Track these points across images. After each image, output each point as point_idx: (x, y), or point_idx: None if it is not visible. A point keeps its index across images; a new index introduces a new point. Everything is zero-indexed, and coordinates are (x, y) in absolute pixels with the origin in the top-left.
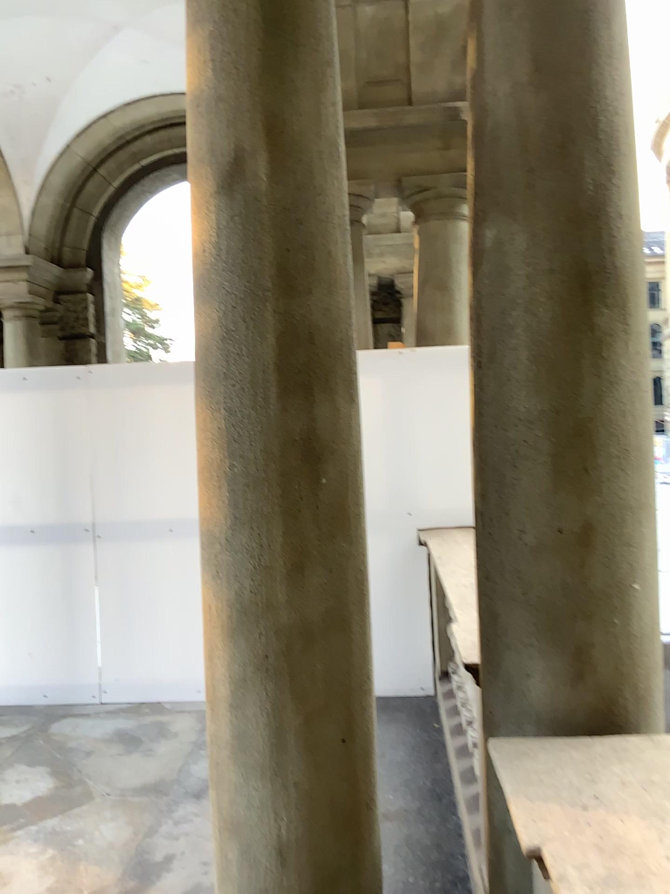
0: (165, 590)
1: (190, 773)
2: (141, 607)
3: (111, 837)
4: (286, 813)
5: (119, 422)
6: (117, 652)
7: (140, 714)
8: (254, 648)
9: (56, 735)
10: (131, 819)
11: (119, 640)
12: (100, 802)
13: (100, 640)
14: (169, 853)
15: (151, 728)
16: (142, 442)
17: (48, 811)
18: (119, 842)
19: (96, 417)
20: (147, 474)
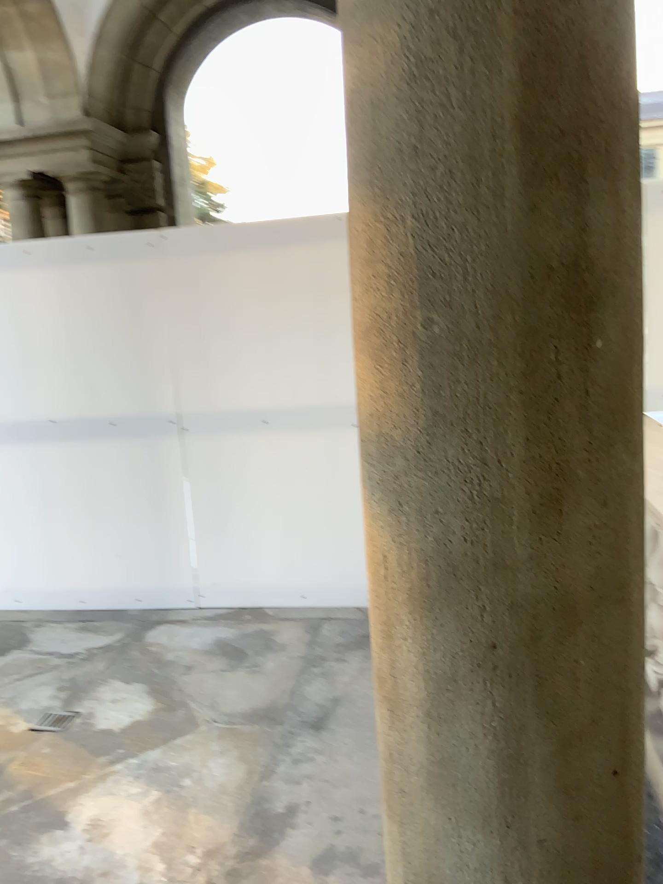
0: (261, 487)
1: (304, 697)
2: (236, 506)
3: (223, 777)
4: (527, 882)
5: (202, 297)
6: (212, 555)
7: (241, 623)
8: (477, 631)
9: (152, 646)
10: (243, 754)
11: (213, 542)
12: (206, 731)
13: (193, 542)
14: (292, 801)
15: (254, 640)
16: (229, 320)
17: (150, 740)
18: (233, 784)
19: (174, 291)
20: (235, 357)
